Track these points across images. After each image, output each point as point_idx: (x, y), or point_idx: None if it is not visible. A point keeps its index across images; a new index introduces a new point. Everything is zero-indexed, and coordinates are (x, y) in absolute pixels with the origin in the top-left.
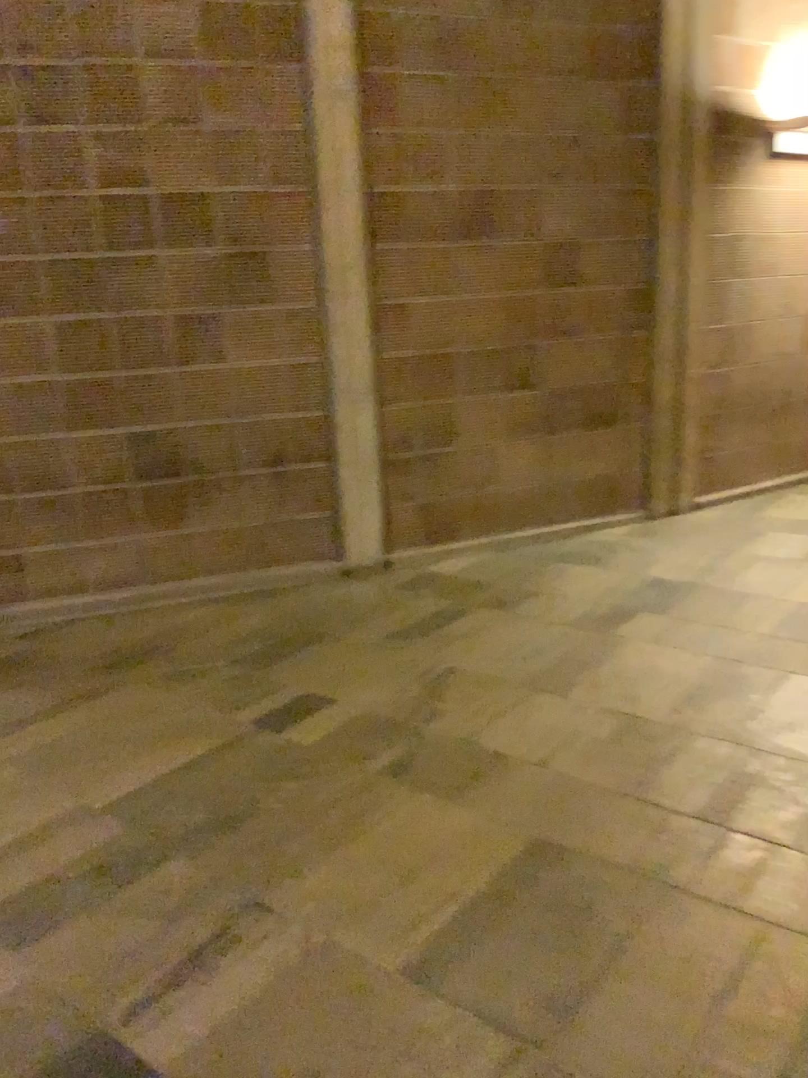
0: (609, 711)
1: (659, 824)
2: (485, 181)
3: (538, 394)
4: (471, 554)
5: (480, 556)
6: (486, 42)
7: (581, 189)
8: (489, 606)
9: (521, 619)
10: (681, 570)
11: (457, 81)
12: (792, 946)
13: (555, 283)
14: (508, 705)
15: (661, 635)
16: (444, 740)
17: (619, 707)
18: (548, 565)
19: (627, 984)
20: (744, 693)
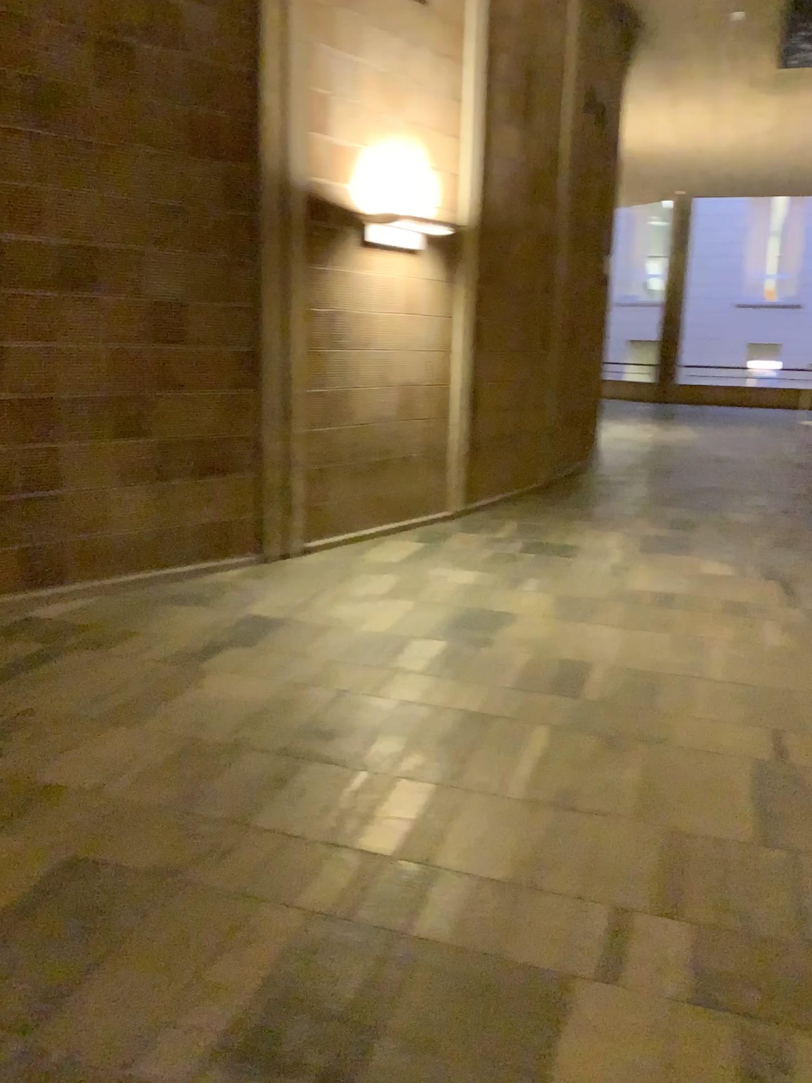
0: (175, 736)
1: (195, 829)
2: (88, 237)
3: (147, 443)
4: (76, 599)
5: (85, 601)
6: (87, 107)
7: (187, 255)
8: (82, 647)
9: (112, 658)
10: (275, 609)
11: (58, 140)
12: (281, 912)
13: (162, 339)
14: (79, 739)
15: (242, 666)
16: (5, 776)
17: (185, 732)
18: (152, 607)
19: (128, 965)
20: (300, 712)
